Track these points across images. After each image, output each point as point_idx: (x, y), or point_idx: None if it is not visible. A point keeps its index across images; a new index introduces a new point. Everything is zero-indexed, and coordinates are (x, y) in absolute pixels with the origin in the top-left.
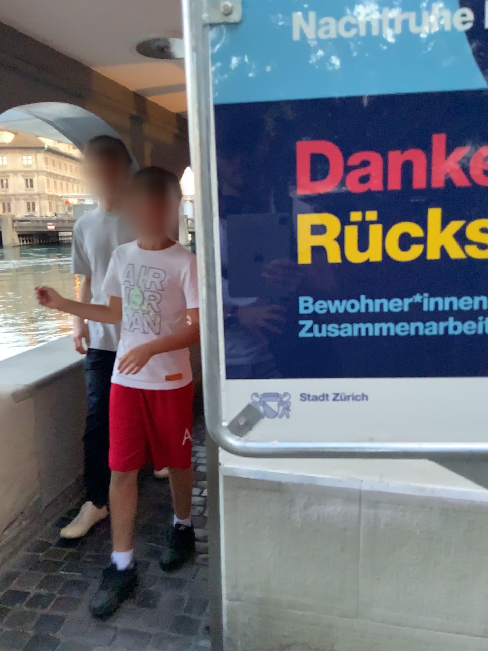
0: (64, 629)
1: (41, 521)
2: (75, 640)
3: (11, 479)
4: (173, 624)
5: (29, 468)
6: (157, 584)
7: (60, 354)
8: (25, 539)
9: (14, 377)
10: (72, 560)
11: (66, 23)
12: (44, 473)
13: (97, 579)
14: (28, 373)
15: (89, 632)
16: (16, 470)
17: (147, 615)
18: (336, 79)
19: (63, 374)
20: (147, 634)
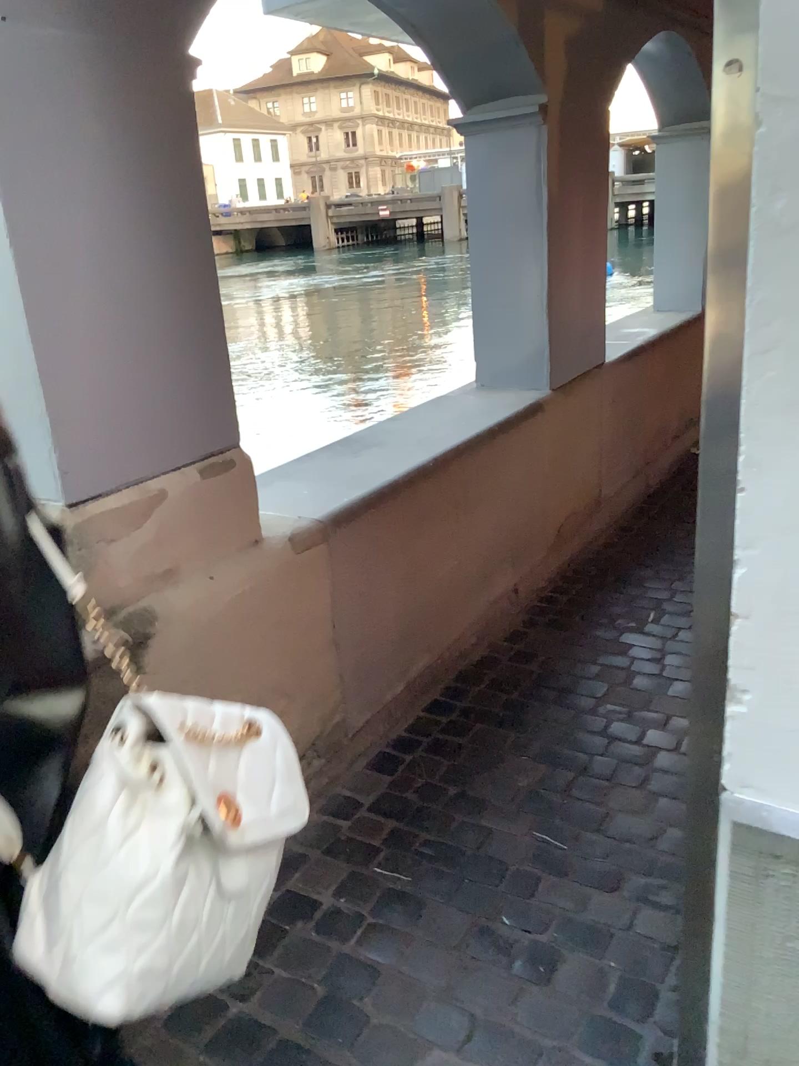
0: (379, 994)
1: (344, 760)
2: (397, 1021)
3: (289, 692)
4: (585, 1030)
5: (320, 672)
6: (553, 931)
7: (376, 457)
8: (317, 793)
9: (293, 504)
10: (396, 847)
11: None
12: (349, 679)
13: (439, 895)
14: (318, 497)
15: (424, 1011)
16: (297, 677)
17: (532, 998)
18: None
19: (379, 499)
20: (533, 1042)
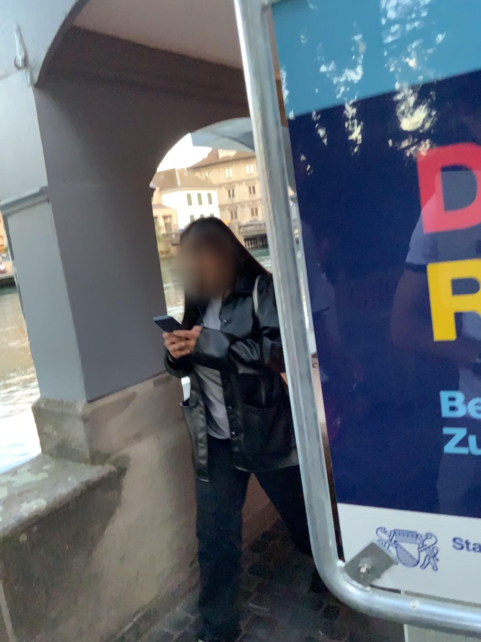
0: None
1: None
2: None
3: None
4: None
5: None
6: (346, 639)
7: None
8: None
9: None
10: (260, 592)
11: (229, 40)
12: None
13: (284, 619)
14: None
15: None
16: None
17: None
18: (479, 45)
19: None
20: None
